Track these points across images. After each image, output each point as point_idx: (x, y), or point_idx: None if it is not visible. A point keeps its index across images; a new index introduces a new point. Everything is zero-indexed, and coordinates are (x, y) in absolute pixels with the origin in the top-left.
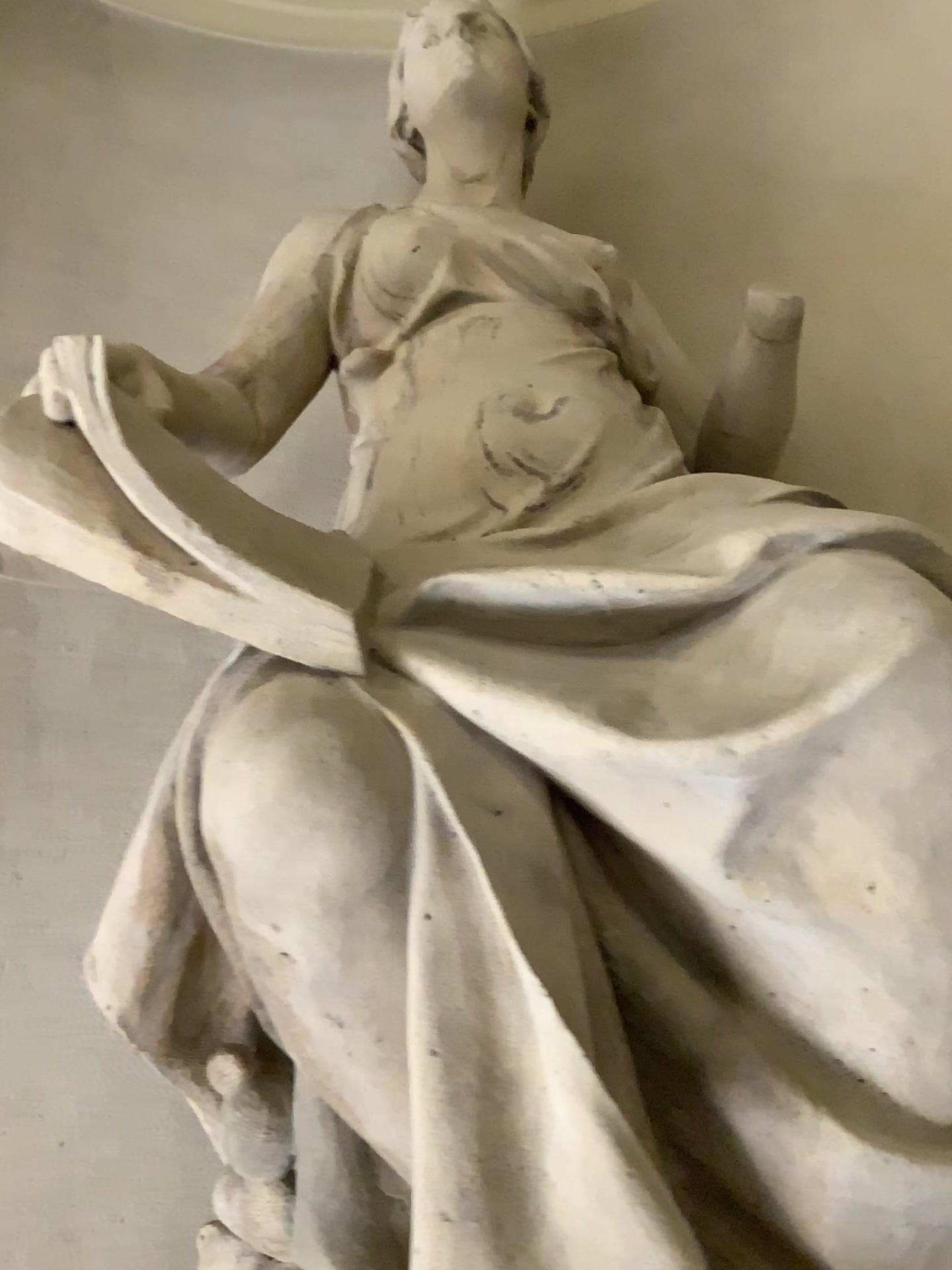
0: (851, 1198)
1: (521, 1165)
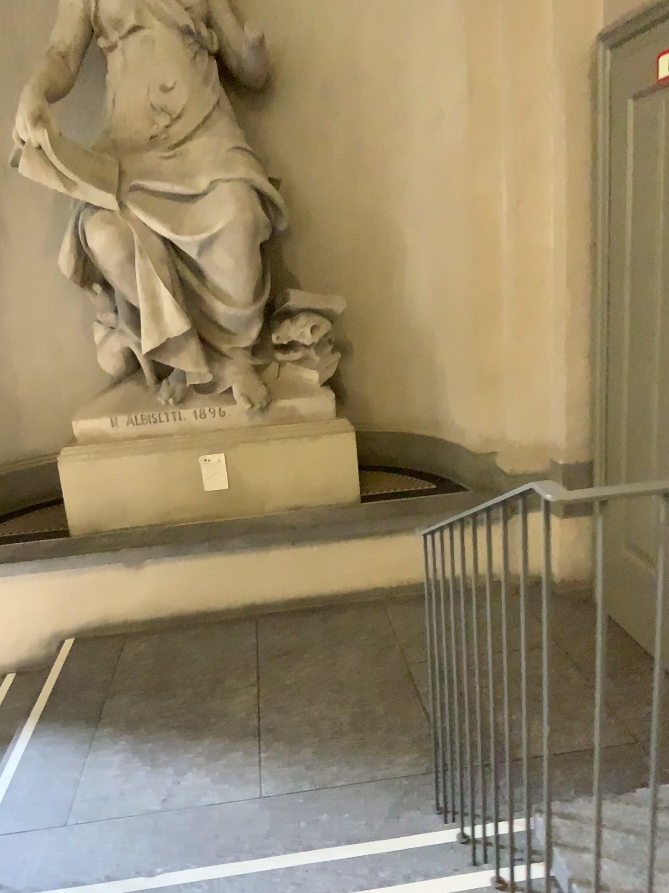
0: (222, 320)
1: (157, 314)
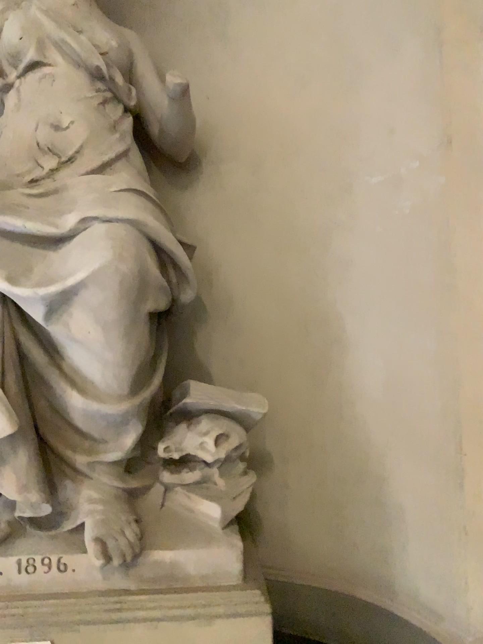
0: (79, 411)
1: None
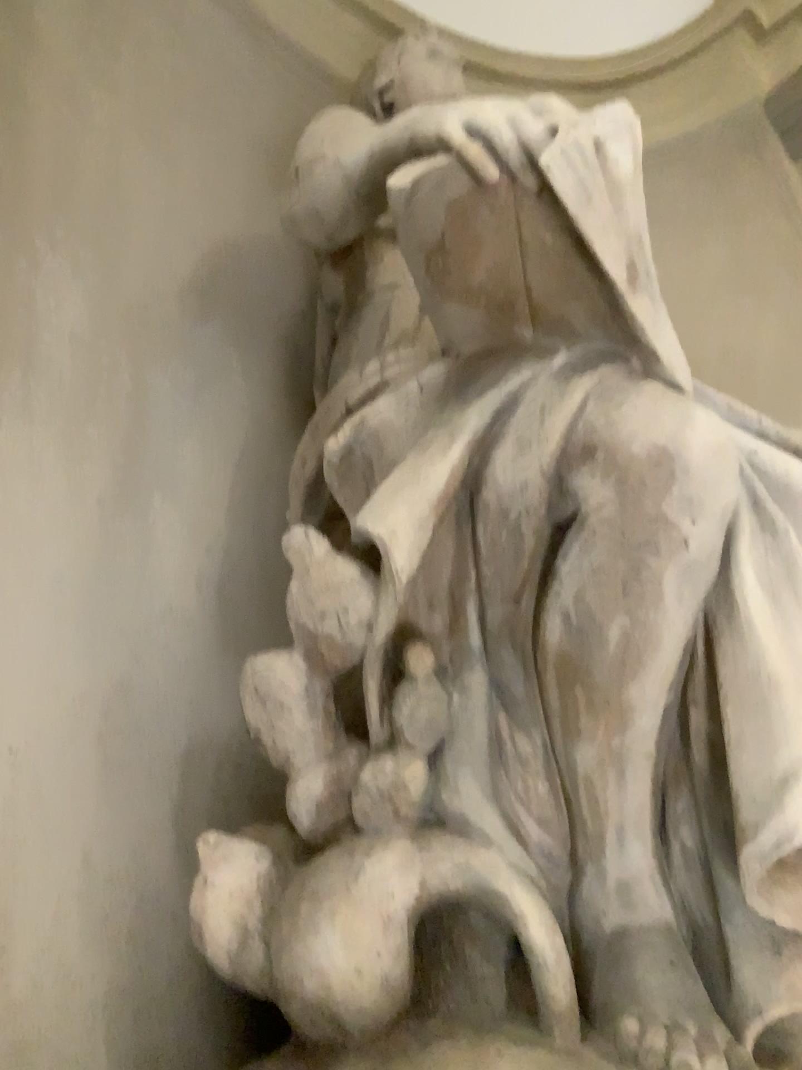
0: None
1: None
